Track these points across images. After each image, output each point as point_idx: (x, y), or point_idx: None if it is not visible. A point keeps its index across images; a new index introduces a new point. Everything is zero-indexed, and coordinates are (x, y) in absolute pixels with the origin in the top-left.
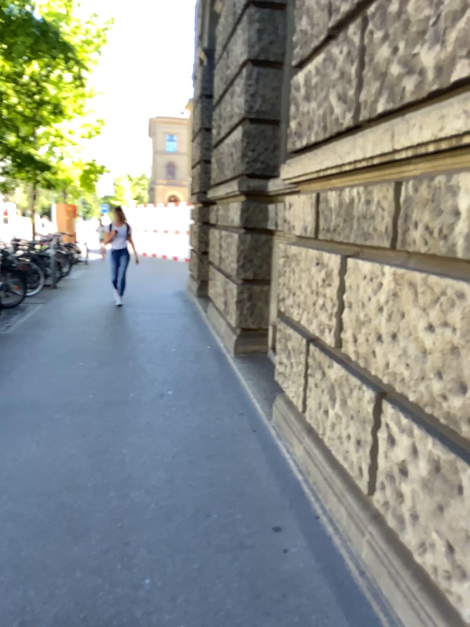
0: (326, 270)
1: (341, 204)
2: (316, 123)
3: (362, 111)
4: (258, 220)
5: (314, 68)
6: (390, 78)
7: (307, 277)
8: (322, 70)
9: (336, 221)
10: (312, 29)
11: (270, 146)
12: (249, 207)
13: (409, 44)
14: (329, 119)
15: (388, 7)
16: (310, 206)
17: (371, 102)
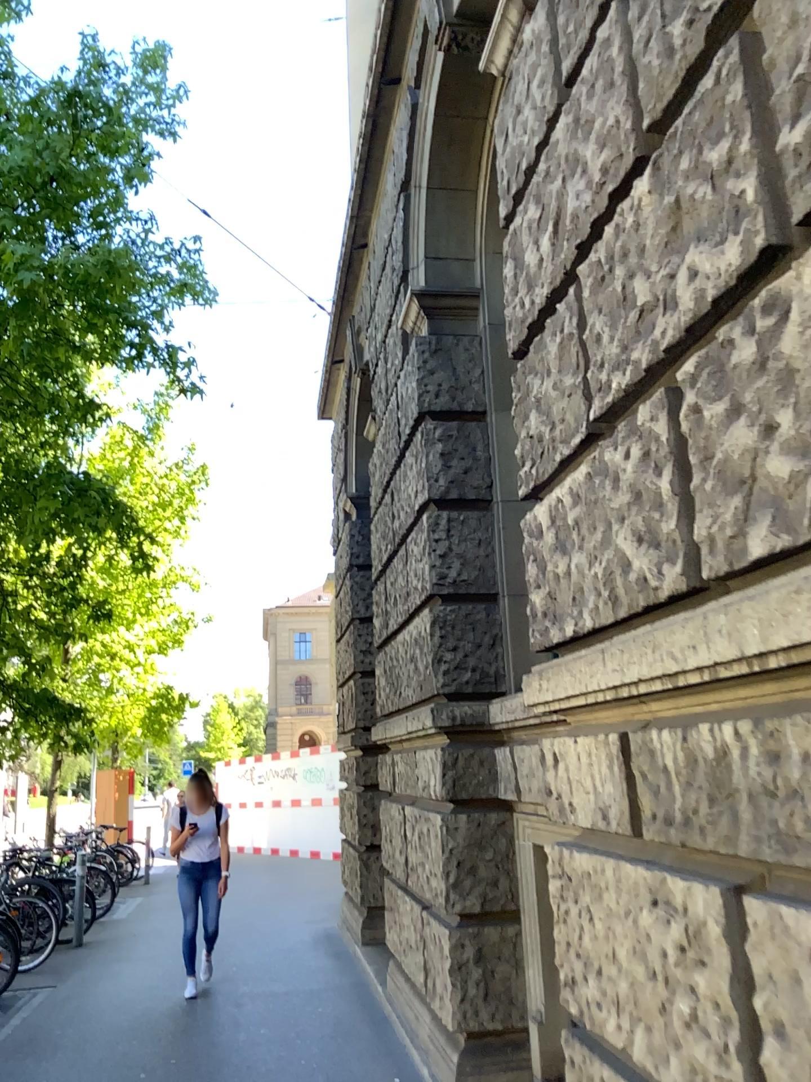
0: (681, 924)
1: (693, 760)
2: (592, 591)
3: (709, 558)
4: (479, 786)
5: (571, 492)
6: (772, 484)
7: (630, 935)
8: (589, 494)
9: (687, 802)
10: (554, 430)
11: (486, 641)
12: (457, 758)
13: (808, 410)
14: (623, 582)
15: (731, 356)
16: (605, 764)
17: (728, 537)
